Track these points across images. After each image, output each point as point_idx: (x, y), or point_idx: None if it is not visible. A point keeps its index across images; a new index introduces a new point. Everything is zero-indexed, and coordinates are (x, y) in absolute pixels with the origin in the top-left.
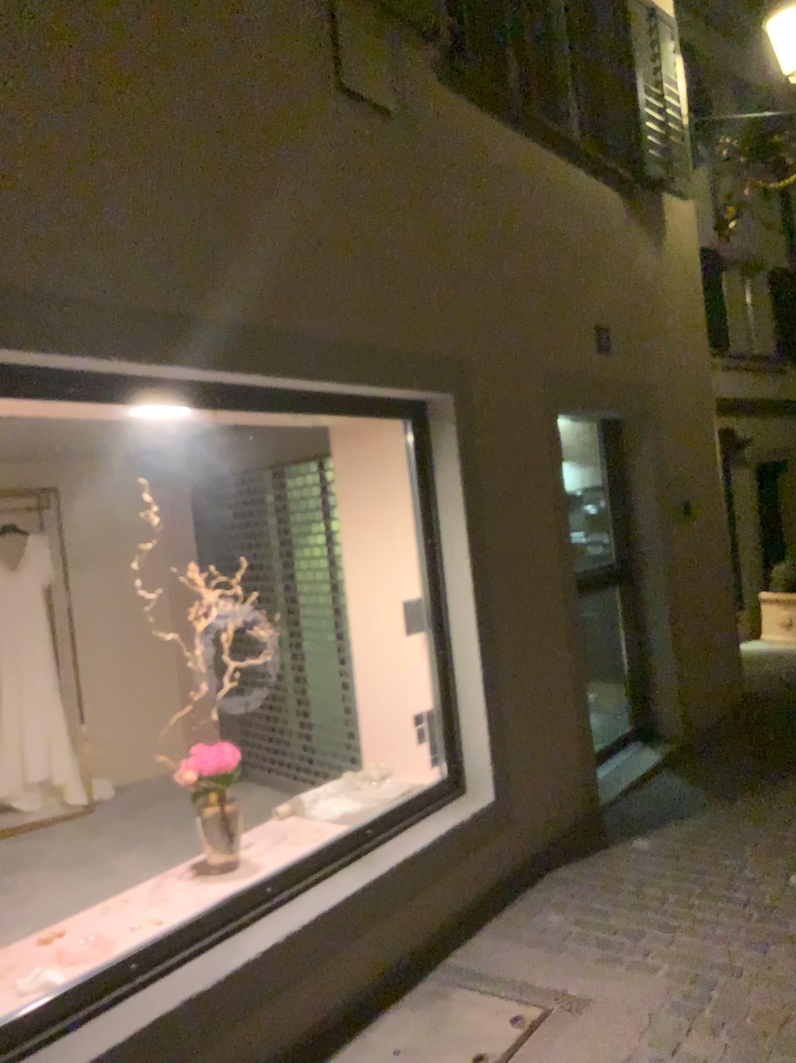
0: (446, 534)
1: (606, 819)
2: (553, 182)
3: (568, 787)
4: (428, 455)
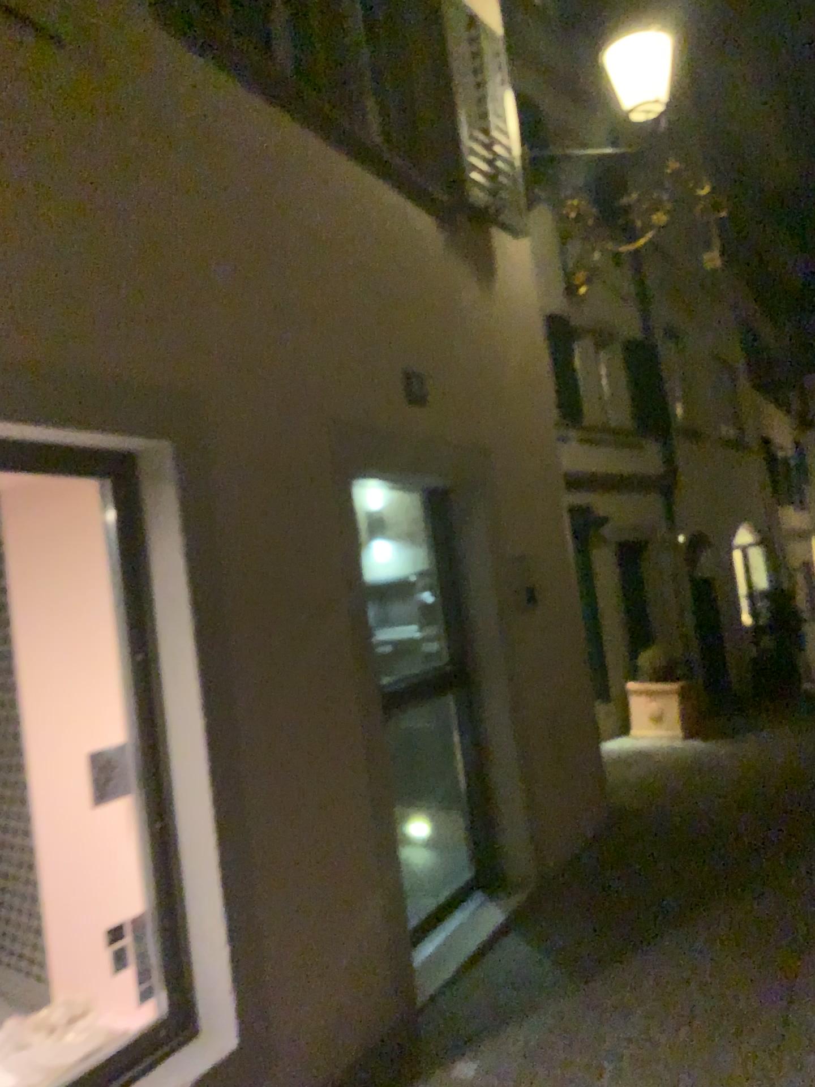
0: (166, 646)
1: (423, 1032)
2: (343, 191)
3: (363, 995)
4: (140, 533)
